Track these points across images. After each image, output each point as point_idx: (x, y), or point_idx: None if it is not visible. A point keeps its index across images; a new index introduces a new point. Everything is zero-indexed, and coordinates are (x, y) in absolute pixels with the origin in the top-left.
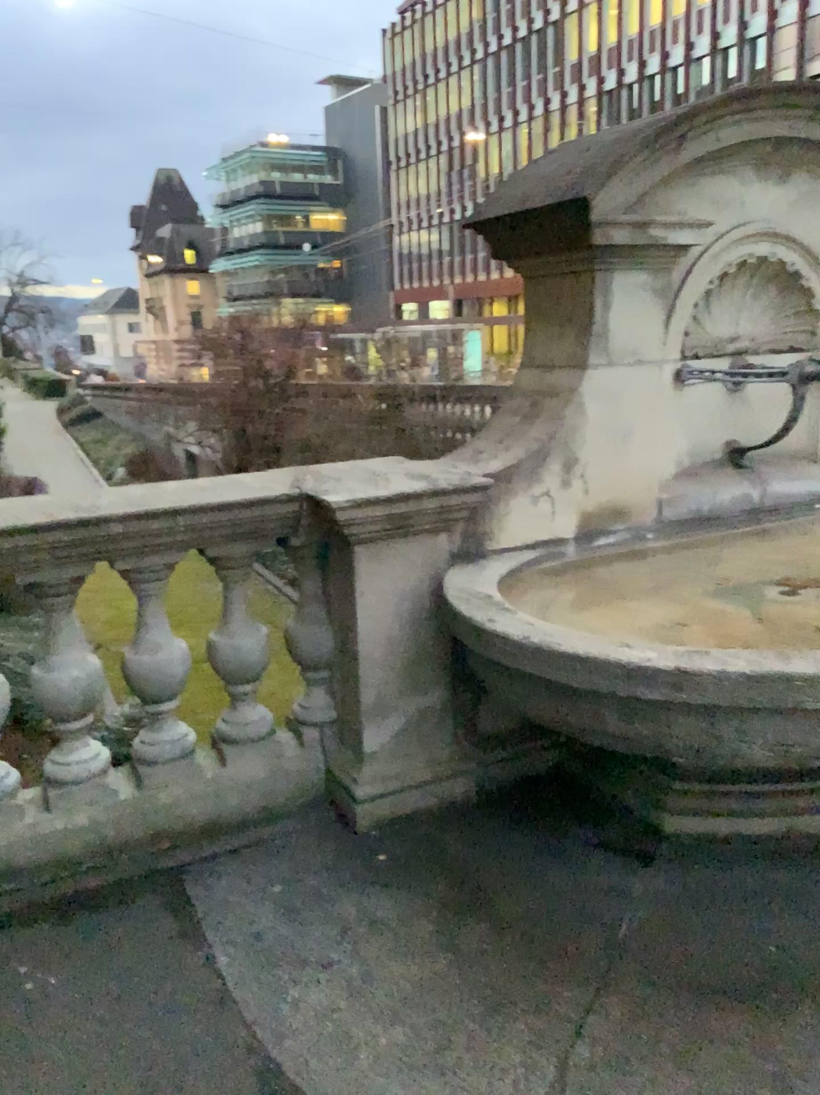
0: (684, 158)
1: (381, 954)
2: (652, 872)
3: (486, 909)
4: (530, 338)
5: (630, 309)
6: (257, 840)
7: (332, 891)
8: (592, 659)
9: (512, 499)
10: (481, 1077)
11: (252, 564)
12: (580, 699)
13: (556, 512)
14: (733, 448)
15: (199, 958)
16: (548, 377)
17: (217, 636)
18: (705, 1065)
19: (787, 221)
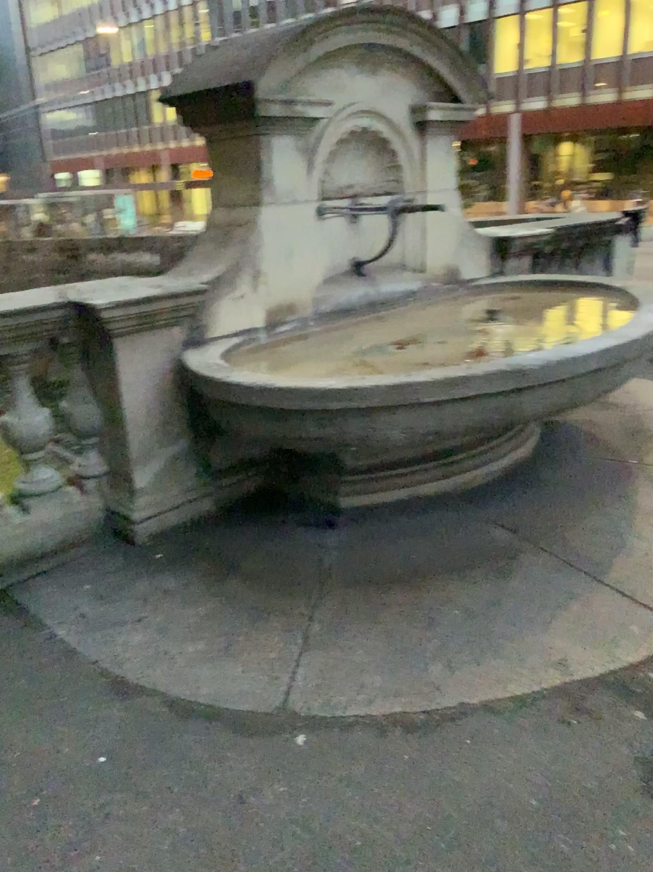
0: (313, 56)
1: (174, 606)
2: (337, 532)
3: (237, 570)
4: (216, 185)
5: (285, 163)
6: (62, 561)
7: (129, 580)
8: (296, 389)
9: (218, 301)
10: (256, 653)
11: (32, 360)
12: (289, 418)
13: (248, 309)
14: (356, 262)
15: (44, 633)
16: (232, 213)
17: (11, 417)
18: (385, 618)
19: (379, 103)
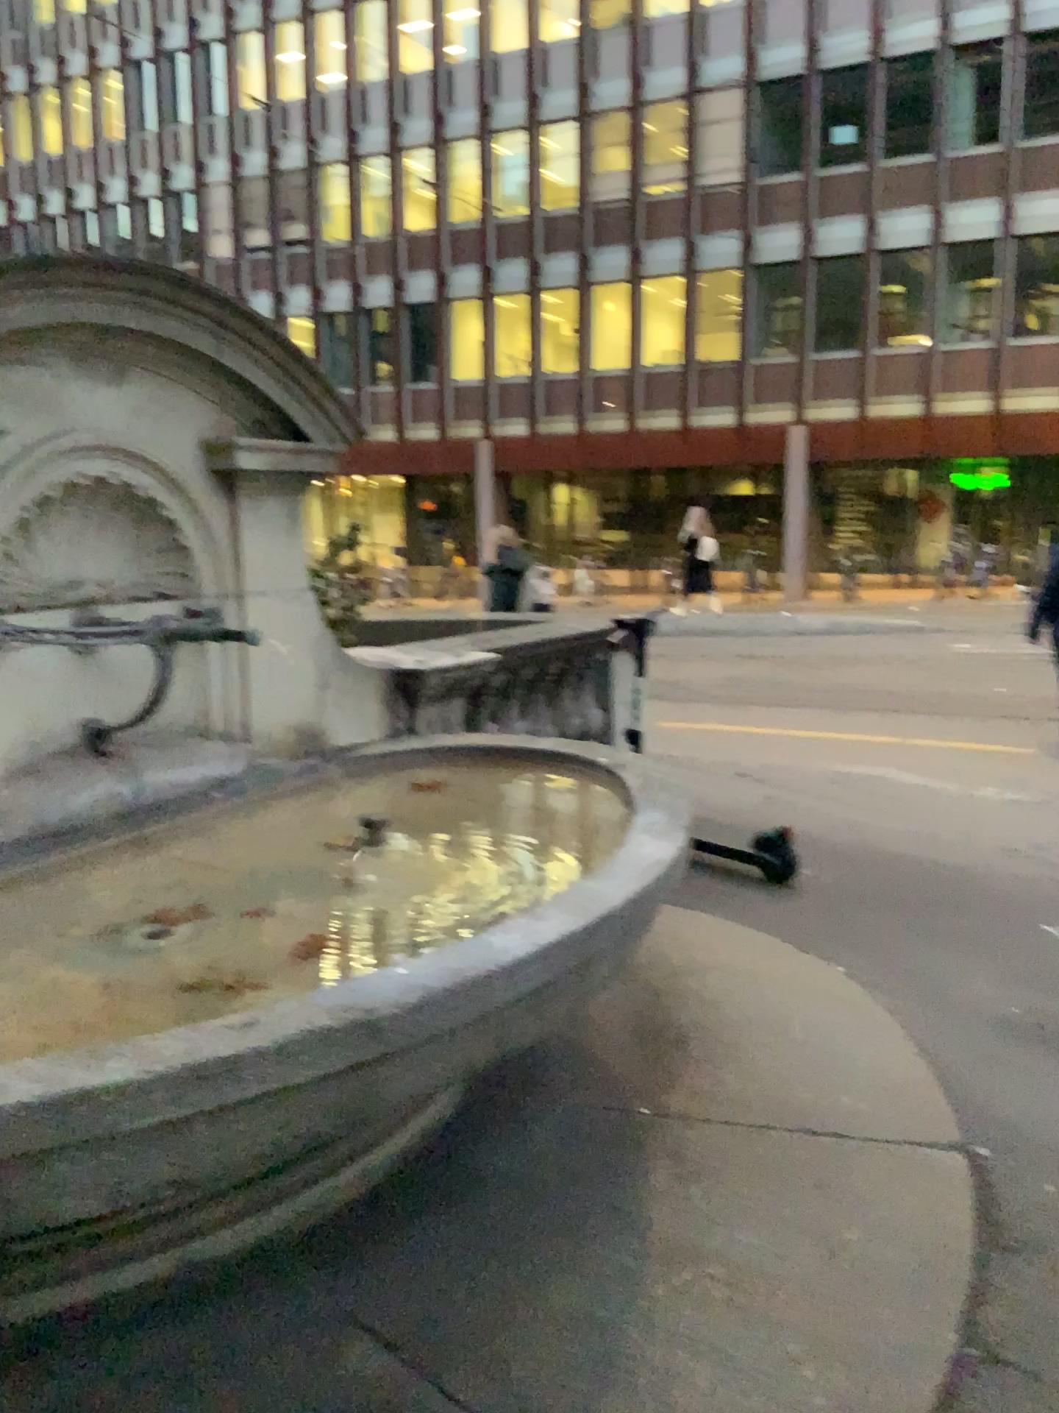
0: None
1: None
2: None
3: None
4: None
5: None
6: None
7: None
8: None
9: None
10: None
11: None
12: None
13: None
14: (101, 730)
15: None
16: None
17: None
18: None
19: (140, 435)
